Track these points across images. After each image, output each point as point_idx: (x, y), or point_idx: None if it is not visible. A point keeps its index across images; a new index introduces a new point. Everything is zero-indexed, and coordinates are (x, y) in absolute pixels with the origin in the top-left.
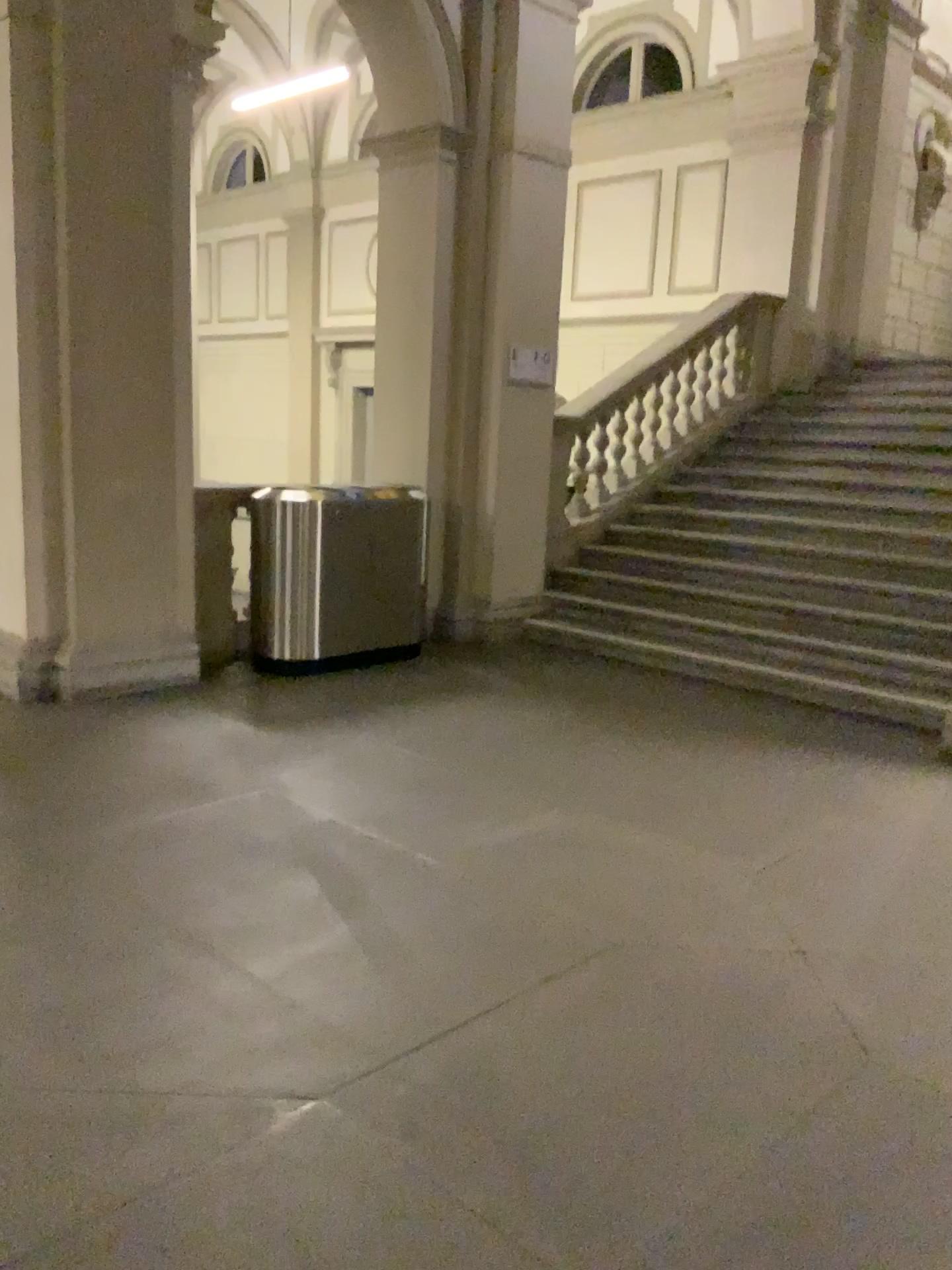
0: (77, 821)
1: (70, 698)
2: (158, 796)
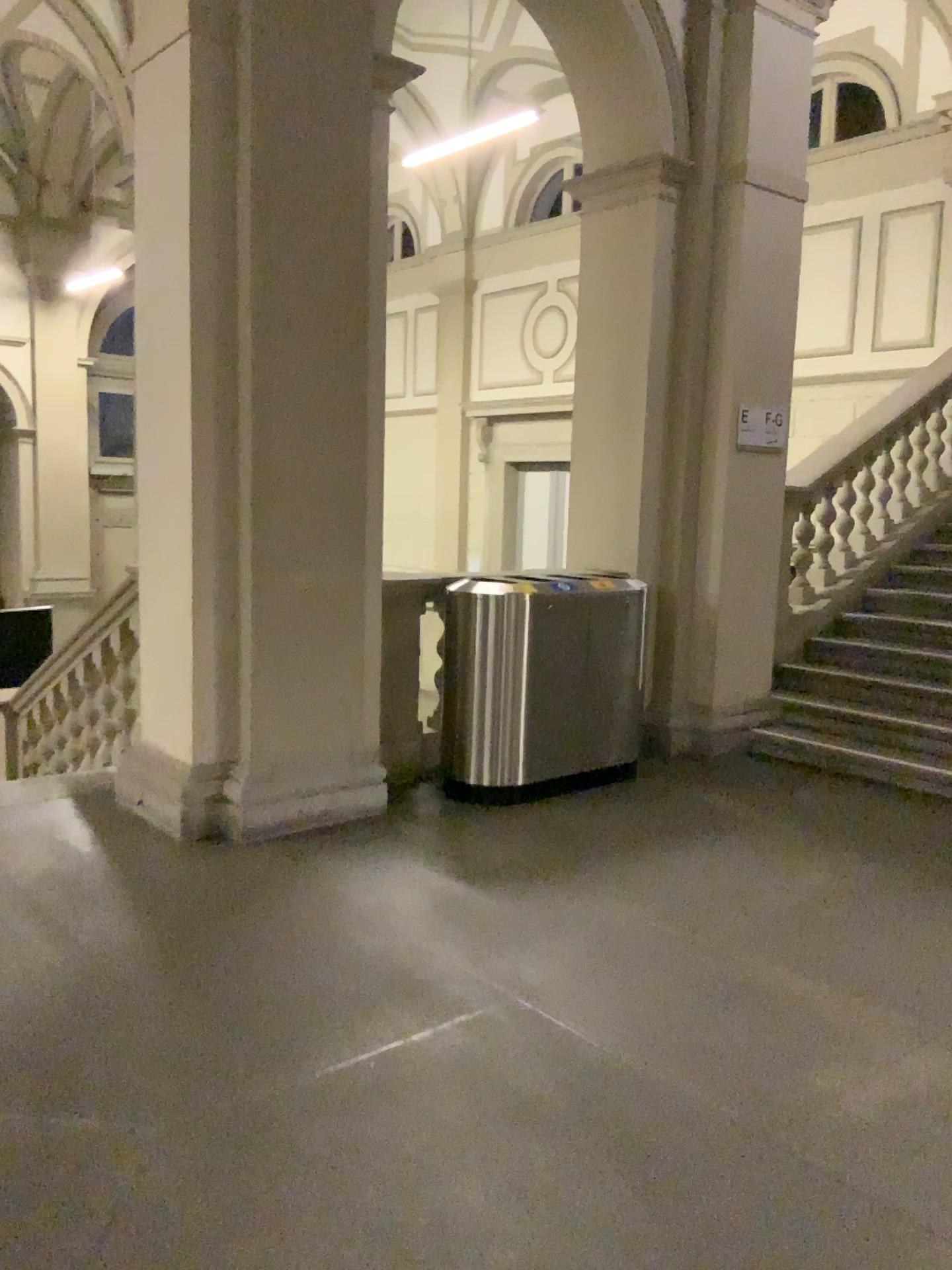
0: (273, 1056)
1: (241, 841)
2: (375, 1010)
